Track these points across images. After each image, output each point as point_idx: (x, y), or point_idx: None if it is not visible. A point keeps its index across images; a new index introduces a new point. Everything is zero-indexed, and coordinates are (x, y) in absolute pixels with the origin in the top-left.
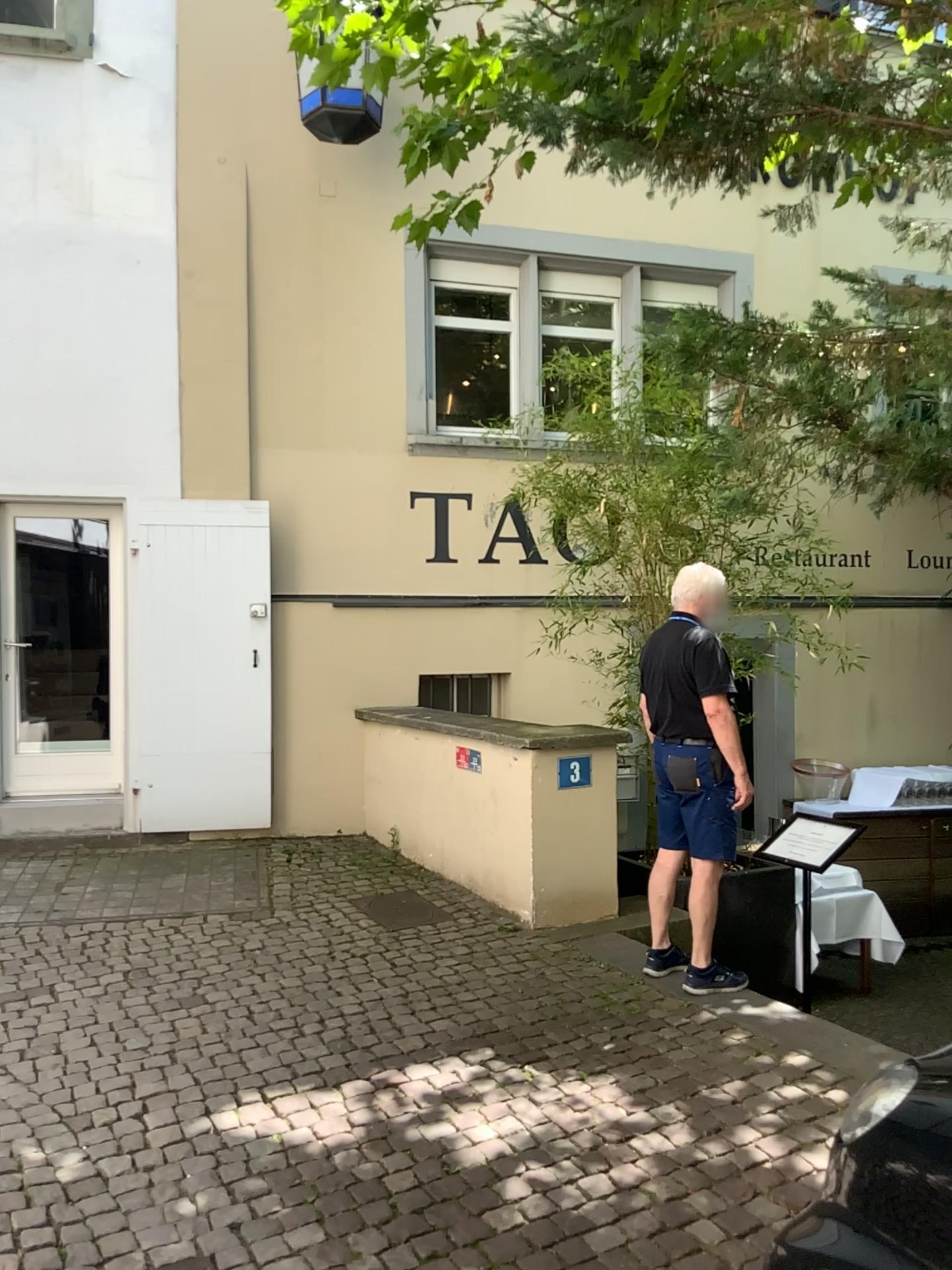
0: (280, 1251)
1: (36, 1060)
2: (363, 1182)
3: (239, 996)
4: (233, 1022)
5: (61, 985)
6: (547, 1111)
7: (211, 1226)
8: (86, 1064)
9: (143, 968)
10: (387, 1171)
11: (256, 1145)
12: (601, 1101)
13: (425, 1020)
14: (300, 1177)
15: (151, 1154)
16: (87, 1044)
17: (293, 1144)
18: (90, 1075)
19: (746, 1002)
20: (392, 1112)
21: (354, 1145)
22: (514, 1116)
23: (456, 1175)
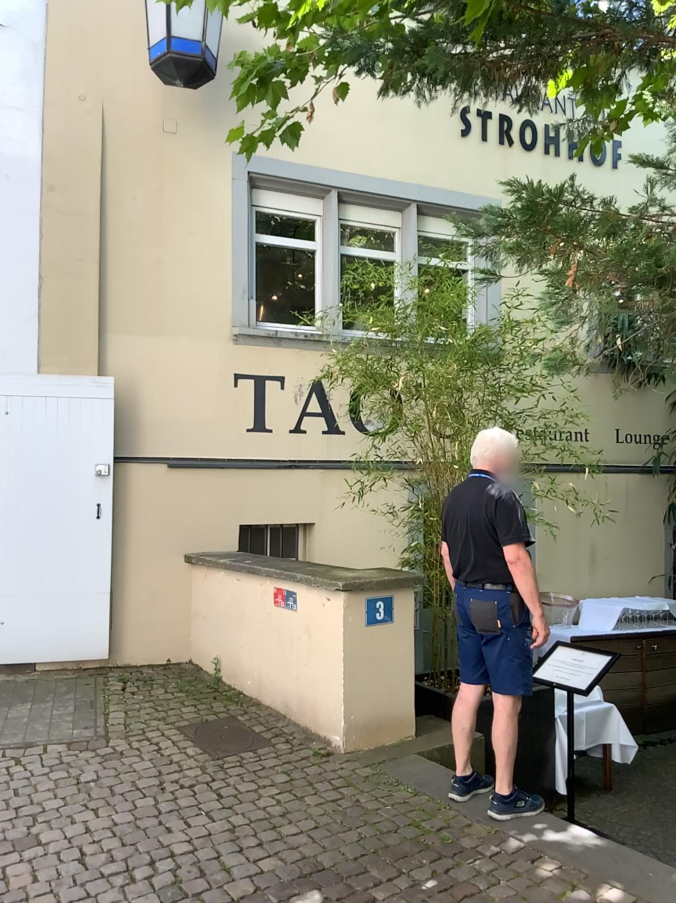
0: None
1: None
2: None
3: (71, 836)
4: (62, 870)
5: None
6: None
7: None
8: None
9: None
10: None
11: None
12: None
13: (253, 860)
14: None
15: None
16: None
17: None
18: None
19: (550, 829)
20: None
21: None
22: None
23: None
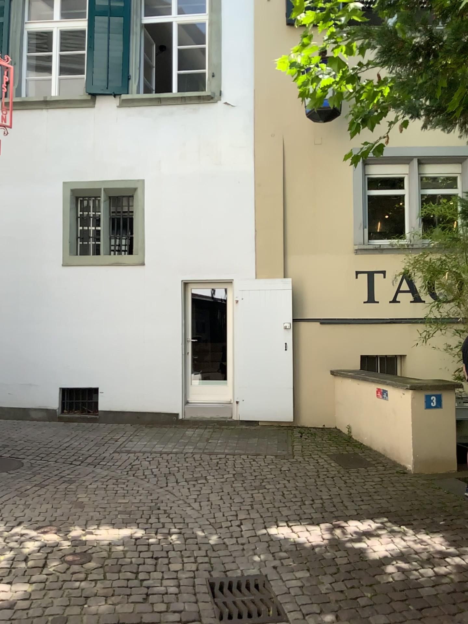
0: (291, 576)
1: (200, 502)
2: (326, 558)
3: (279, 487)
4: (276, 496)
5: (209, 477)
6: (408, 543)
7: (265, 564)
8: (219, 505)
9: (240, 473)
10: (336, 556)
11: (284, 540)
12: (433, 542)
13: (357, 504)
14: (300, 553)
15: (243, 538)
16: (219, 498)
17: (298, 542)
18: (220, 509)
19: None
20: (340, 535)
21: (323, 545)
22: (393, 543)
23: (365, 561)
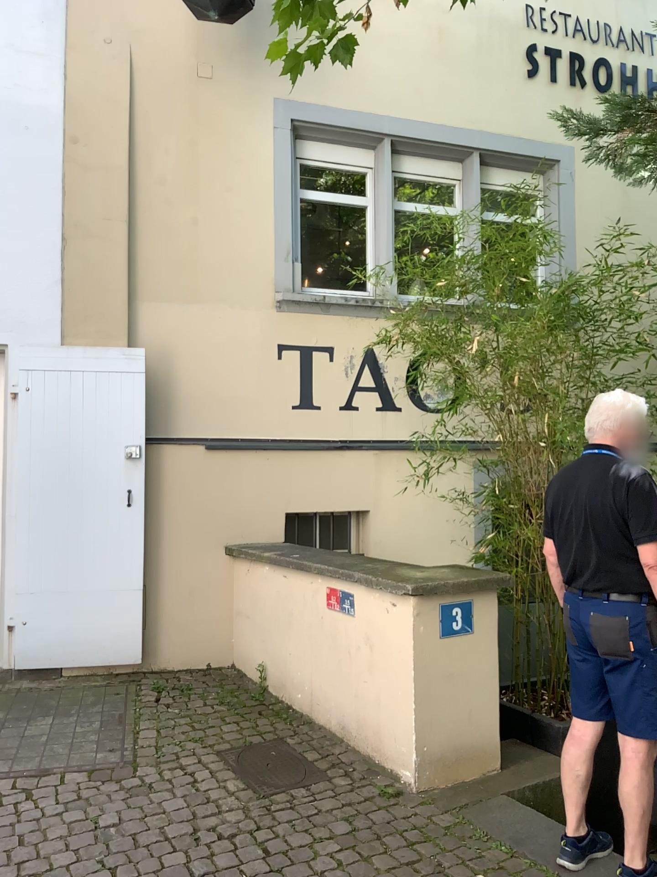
0: None
1: None
2: None
3: None
4: None
5: None
6: None
7: None
8: None
9: None
10: None
11: None
12: None
13: None
14: None
15: None
16: None
17: None
18: None
19: None
20: None
21: None
22: None
23: None
